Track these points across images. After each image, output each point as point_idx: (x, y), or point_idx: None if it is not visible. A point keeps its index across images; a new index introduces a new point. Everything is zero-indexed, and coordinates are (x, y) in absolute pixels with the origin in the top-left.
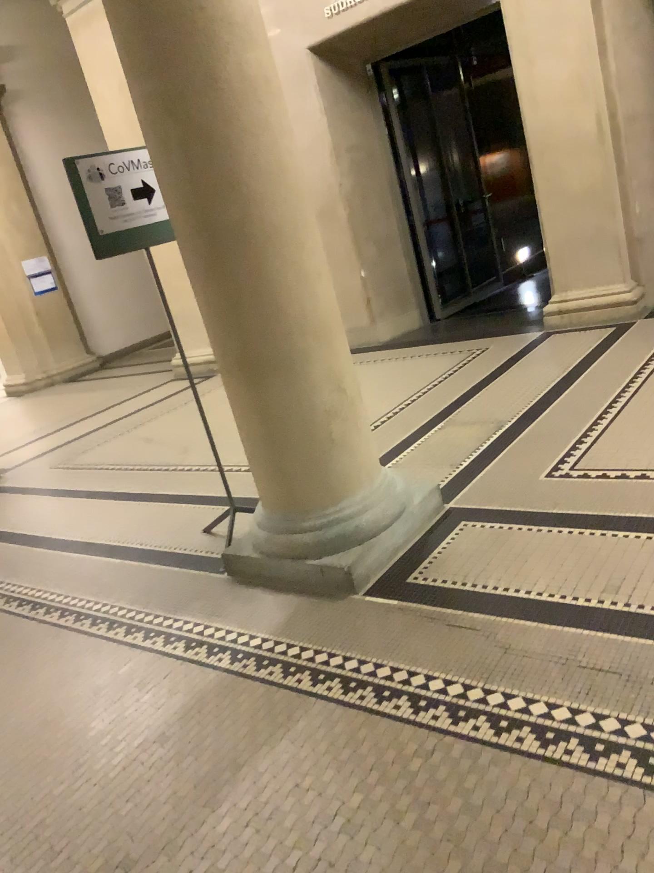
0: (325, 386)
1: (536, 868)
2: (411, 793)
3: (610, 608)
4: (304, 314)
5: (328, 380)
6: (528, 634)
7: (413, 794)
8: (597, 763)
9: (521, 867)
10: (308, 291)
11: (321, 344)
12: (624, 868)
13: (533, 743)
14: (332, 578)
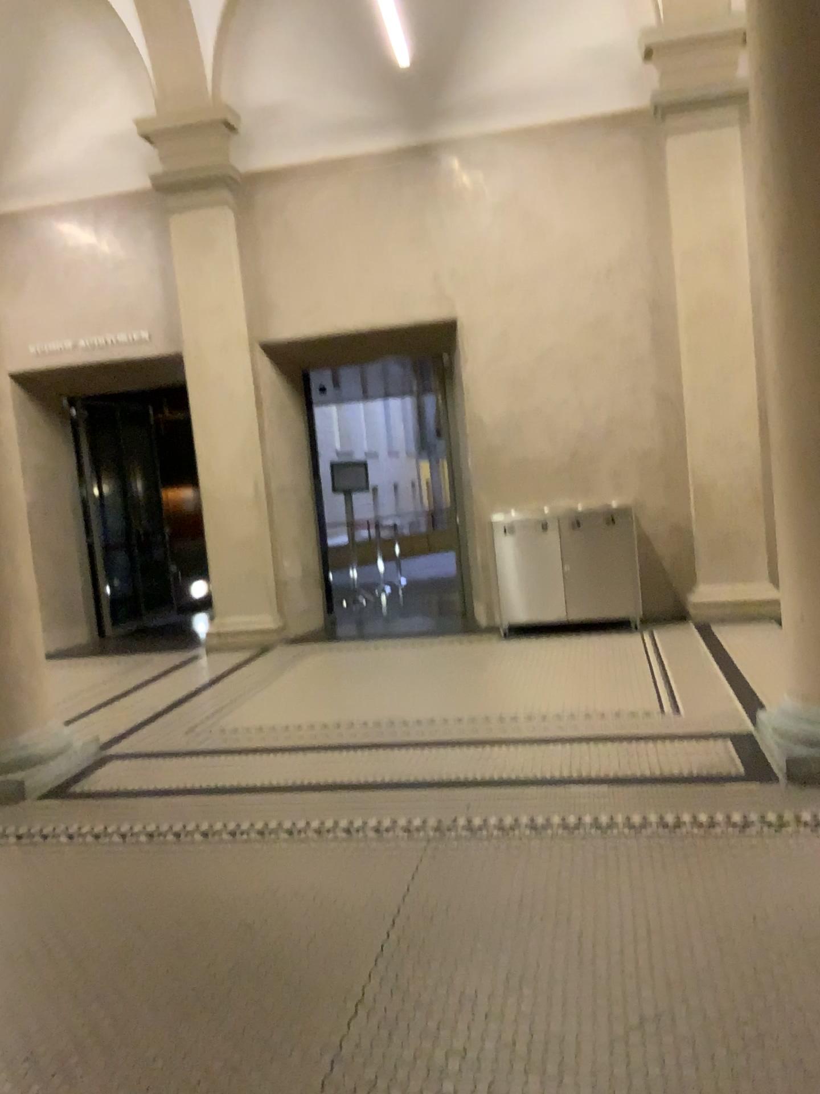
0: (21, 643)
1: (138, 871)
2: (67, 864)
3: (205, 786)
4: (14, 589)
5: (25, 639)
6: (152, 802)
7: (68, 864)
8: (179, 839)
9: (130, 872)
10: (20, 573)
11: (23, 612)
12: (183, 865)
13: (145, 839)
14: (6, 790)
